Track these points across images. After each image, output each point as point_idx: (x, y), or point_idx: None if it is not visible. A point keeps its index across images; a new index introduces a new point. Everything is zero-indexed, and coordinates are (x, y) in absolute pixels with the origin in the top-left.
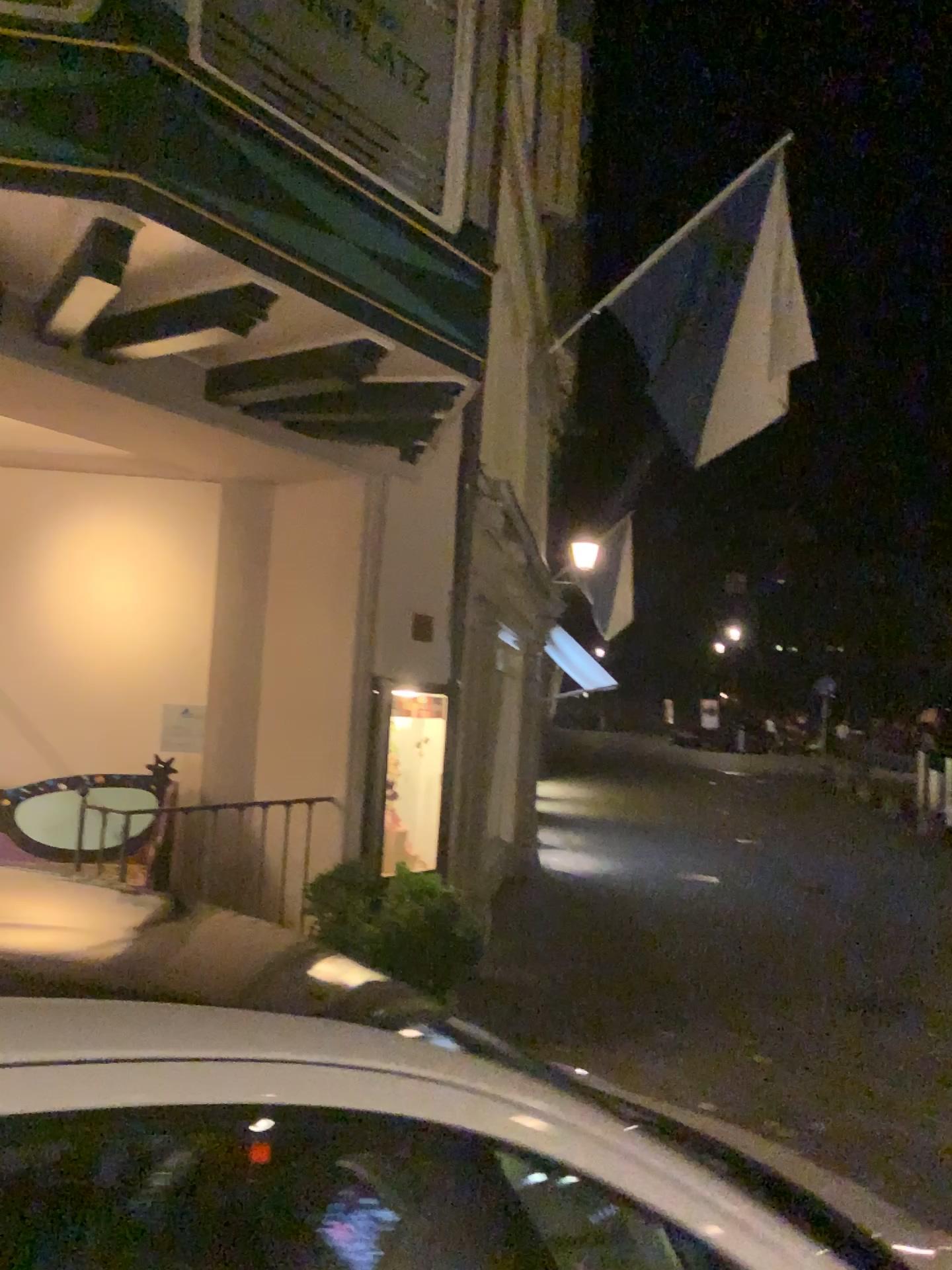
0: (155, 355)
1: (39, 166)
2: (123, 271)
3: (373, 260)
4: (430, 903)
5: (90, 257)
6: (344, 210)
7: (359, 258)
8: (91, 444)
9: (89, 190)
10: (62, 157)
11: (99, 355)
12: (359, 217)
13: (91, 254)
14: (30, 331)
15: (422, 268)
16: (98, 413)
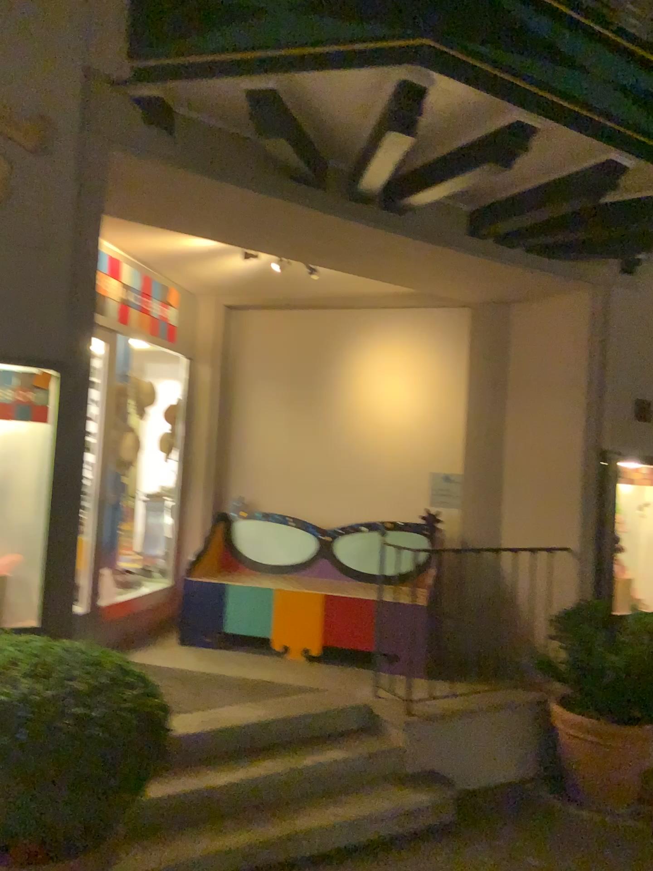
0: (434, 197)
1: (355, 45)
2: (416, 123)
3: (614, 90)
4: None
5: (392, 115)
6: (590, 50)
7: (603, 89)
8: (382, 280)
9: (392, 58)
10: (371, 35)
11: (393, 203)
12: (602, 54)
13: (392, 113)
14: (345, 190)
15: None
16: (389, 254)
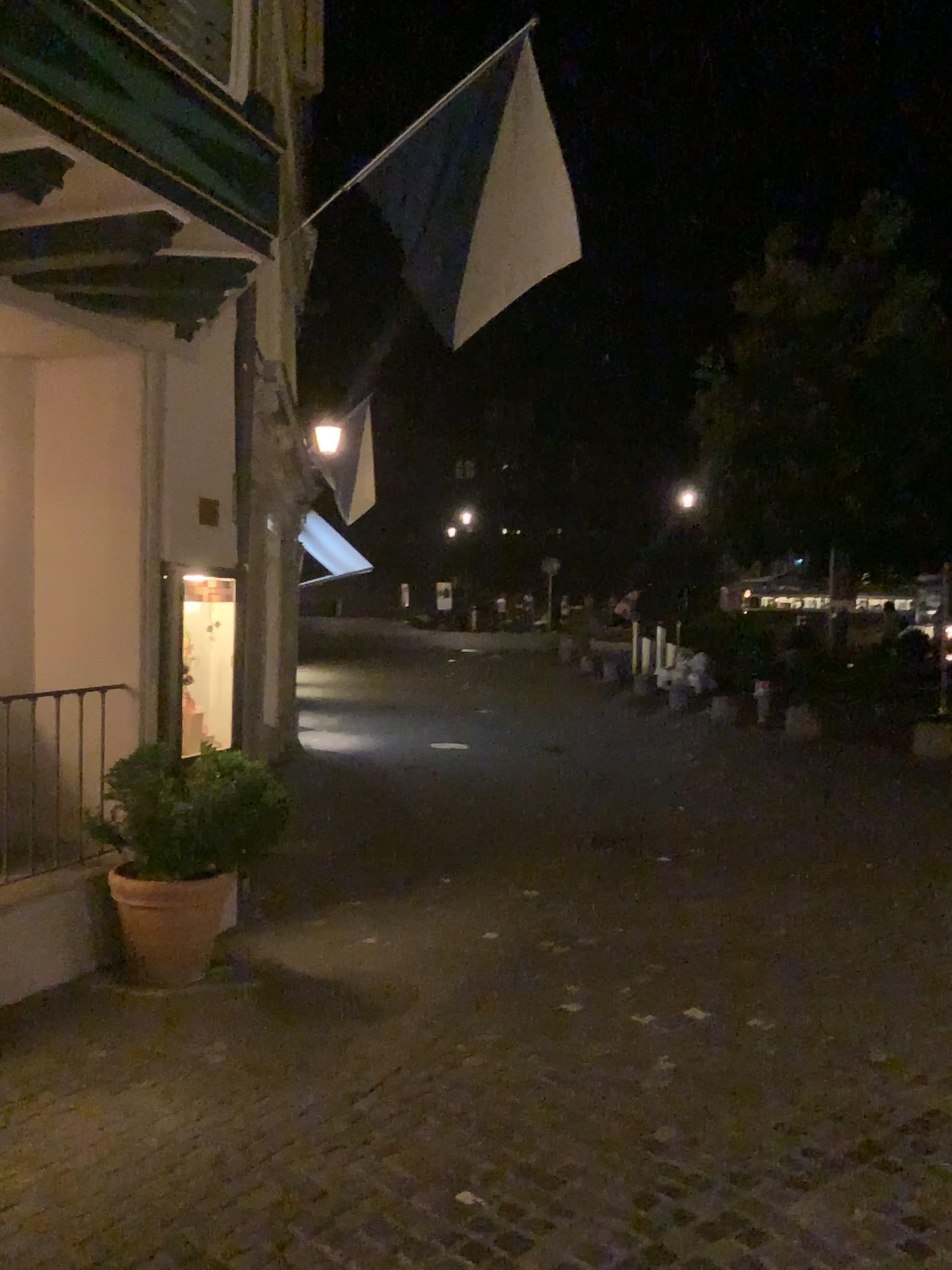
0: None
1: None
2: None
3: (166, 135)
4: (236, 775)
5: None
6: (136, 80)
7: (152, 132)
8: None
9: None
10: None
11: None
12: (150, 88)
13: None
14: None
15: (212, 145)
16: None
